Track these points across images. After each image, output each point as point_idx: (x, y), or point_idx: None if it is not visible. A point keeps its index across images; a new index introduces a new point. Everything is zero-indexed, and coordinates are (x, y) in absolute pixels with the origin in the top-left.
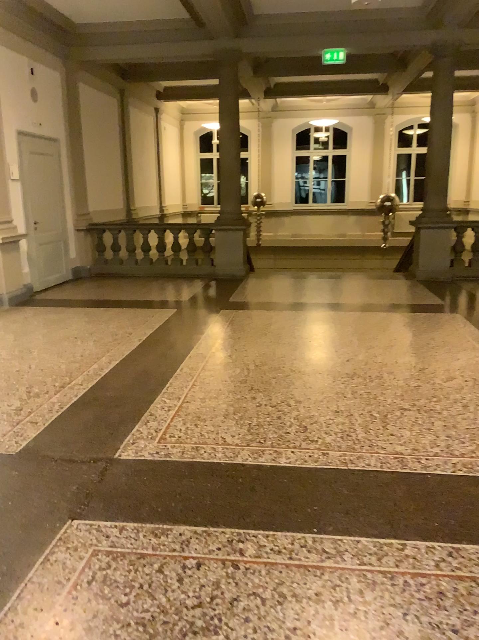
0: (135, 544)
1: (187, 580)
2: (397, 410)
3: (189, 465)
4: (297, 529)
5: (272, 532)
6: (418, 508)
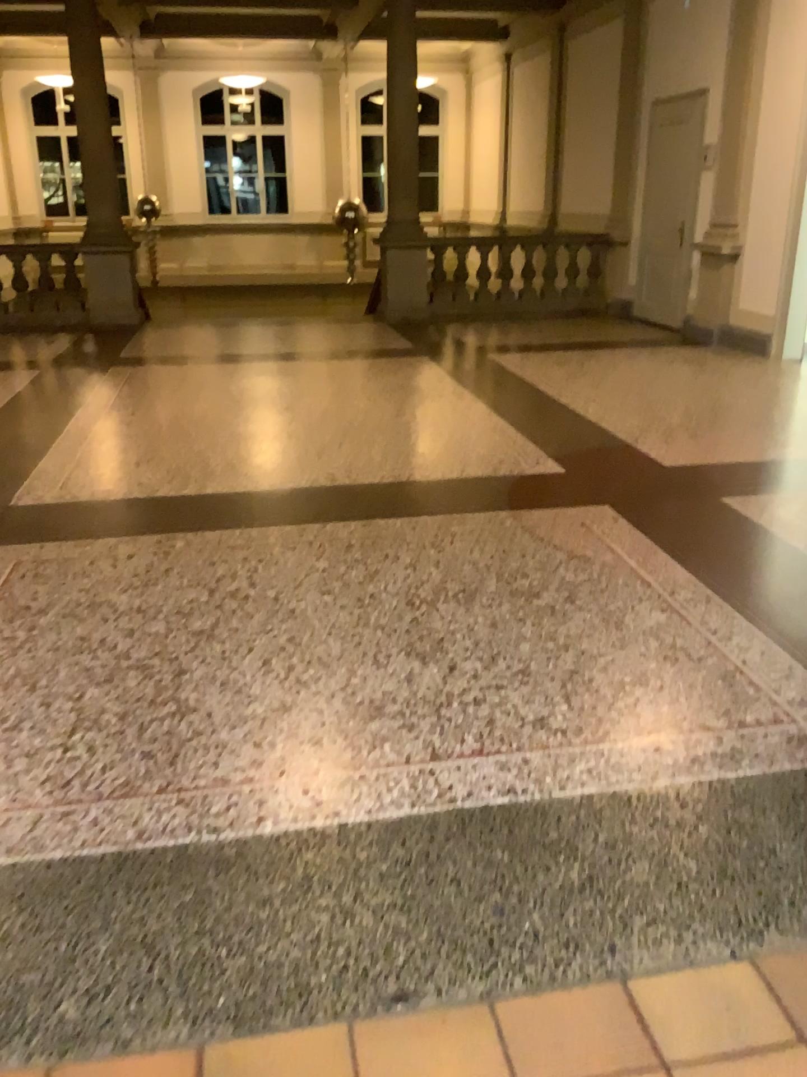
0: (61, 551)
1: (121, 563)
2: (333, 442)
3: (103, 499)
4: (223, 526)
5: (199, 531)
6: (339, 501)
